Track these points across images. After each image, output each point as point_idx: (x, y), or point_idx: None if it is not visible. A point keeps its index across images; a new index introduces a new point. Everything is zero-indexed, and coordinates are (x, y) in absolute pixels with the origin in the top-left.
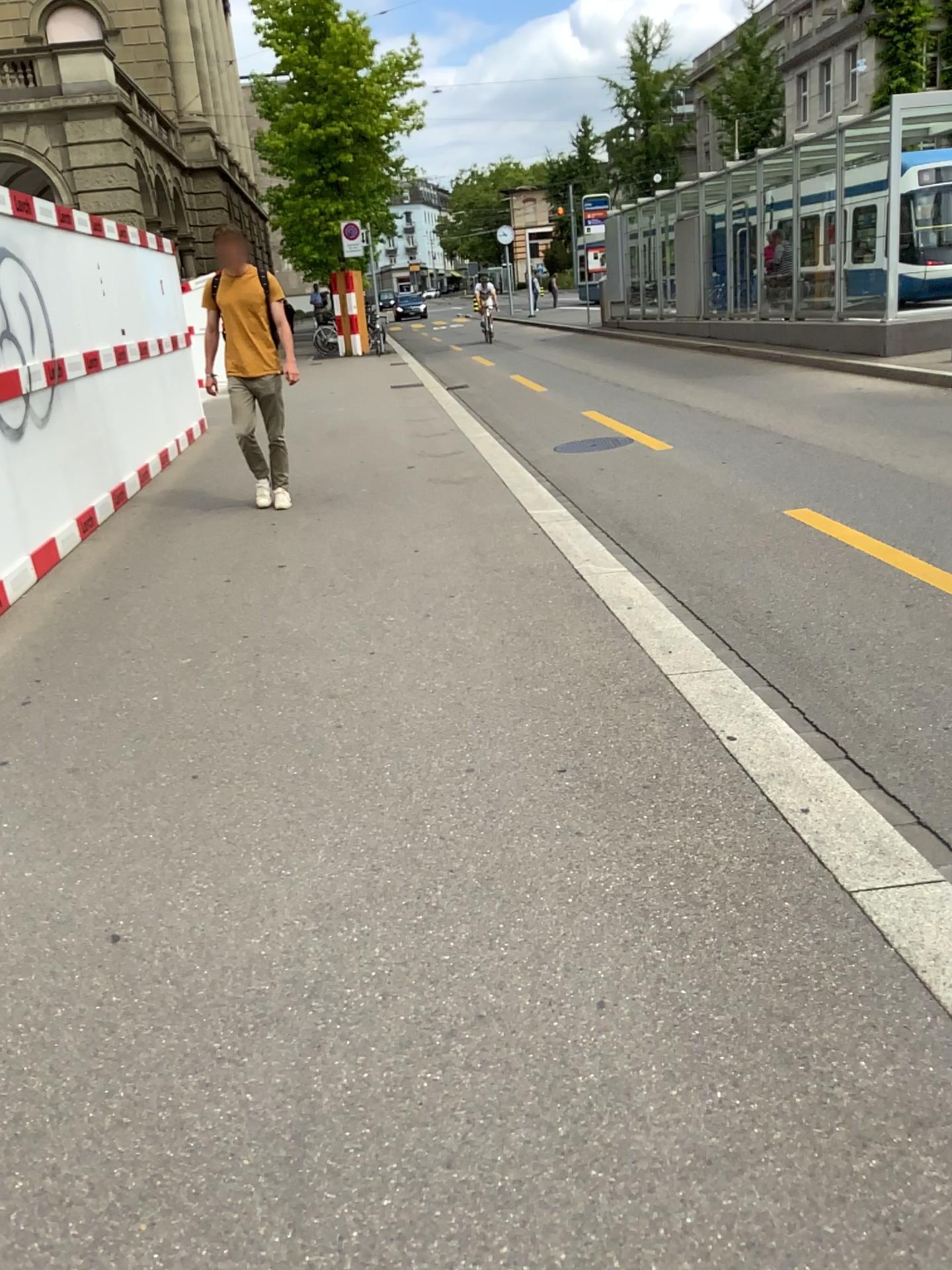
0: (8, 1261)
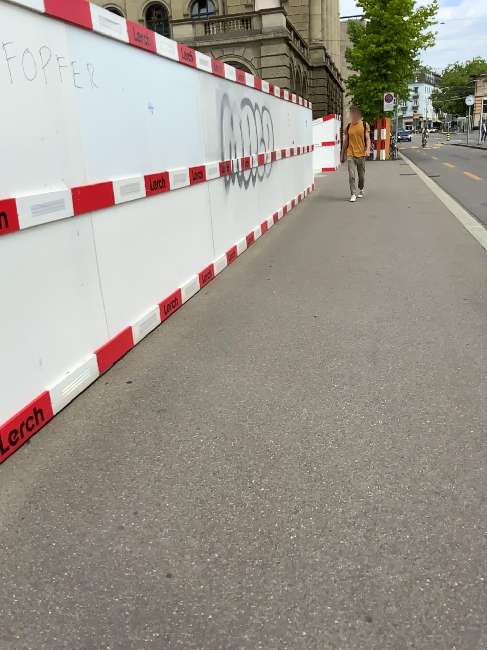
0: (307, 352)
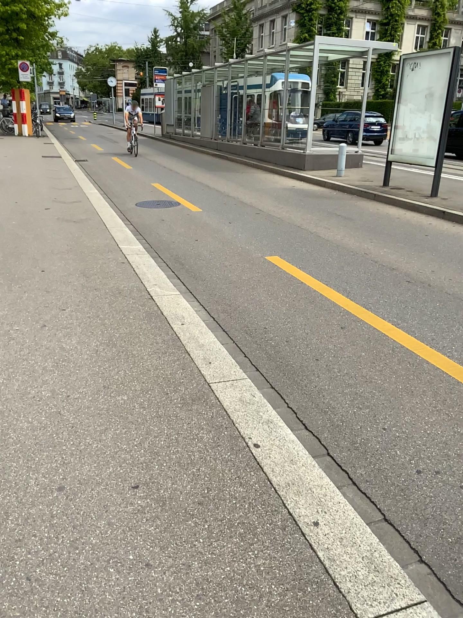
0: None
